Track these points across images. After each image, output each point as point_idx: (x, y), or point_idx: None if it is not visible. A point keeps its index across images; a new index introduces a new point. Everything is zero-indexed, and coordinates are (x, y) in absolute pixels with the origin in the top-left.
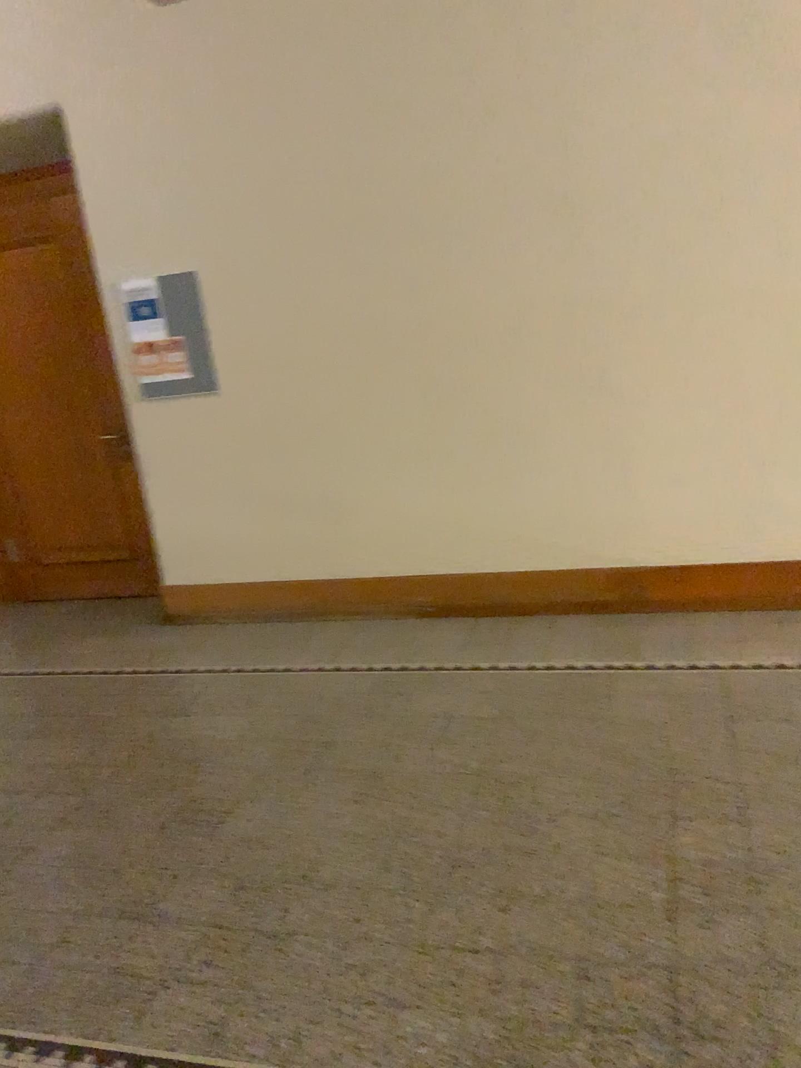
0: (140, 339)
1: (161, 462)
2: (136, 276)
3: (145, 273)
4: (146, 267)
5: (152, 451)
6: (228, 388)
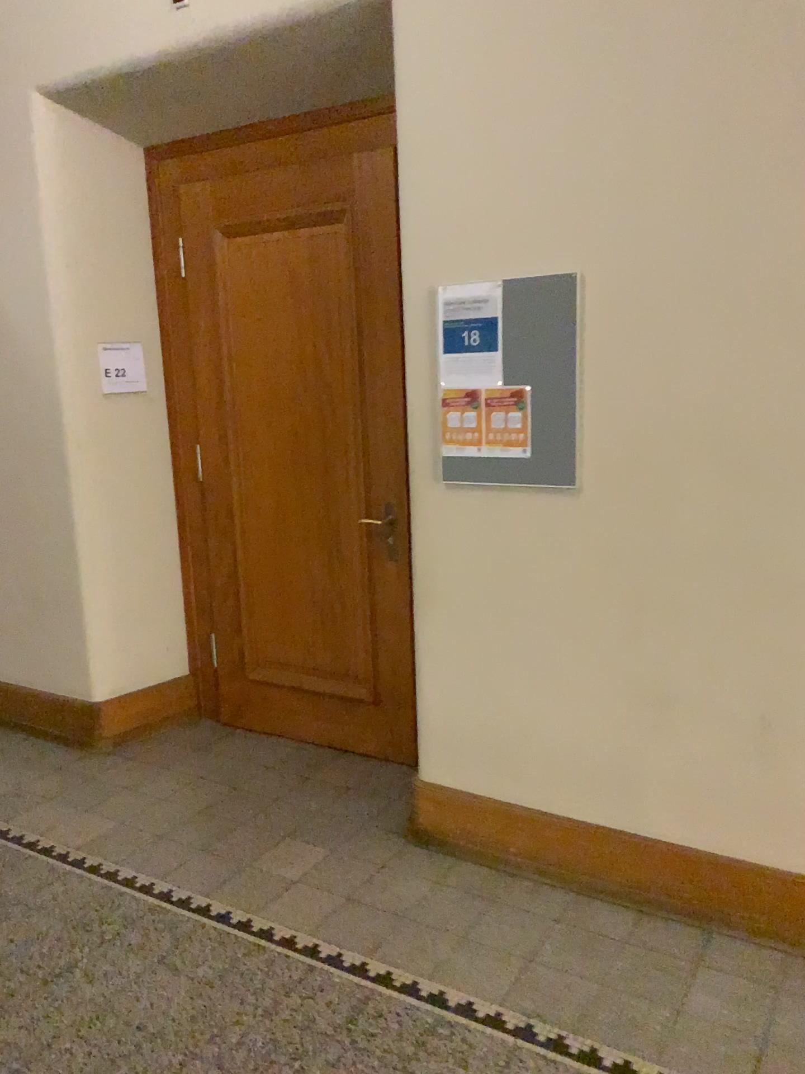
0: (452, 380)
1: (449, 582)
2: (463, 275)
3: (479, 271)
4: (483, 260)
5: (438, 561)
6: (589, 481)
